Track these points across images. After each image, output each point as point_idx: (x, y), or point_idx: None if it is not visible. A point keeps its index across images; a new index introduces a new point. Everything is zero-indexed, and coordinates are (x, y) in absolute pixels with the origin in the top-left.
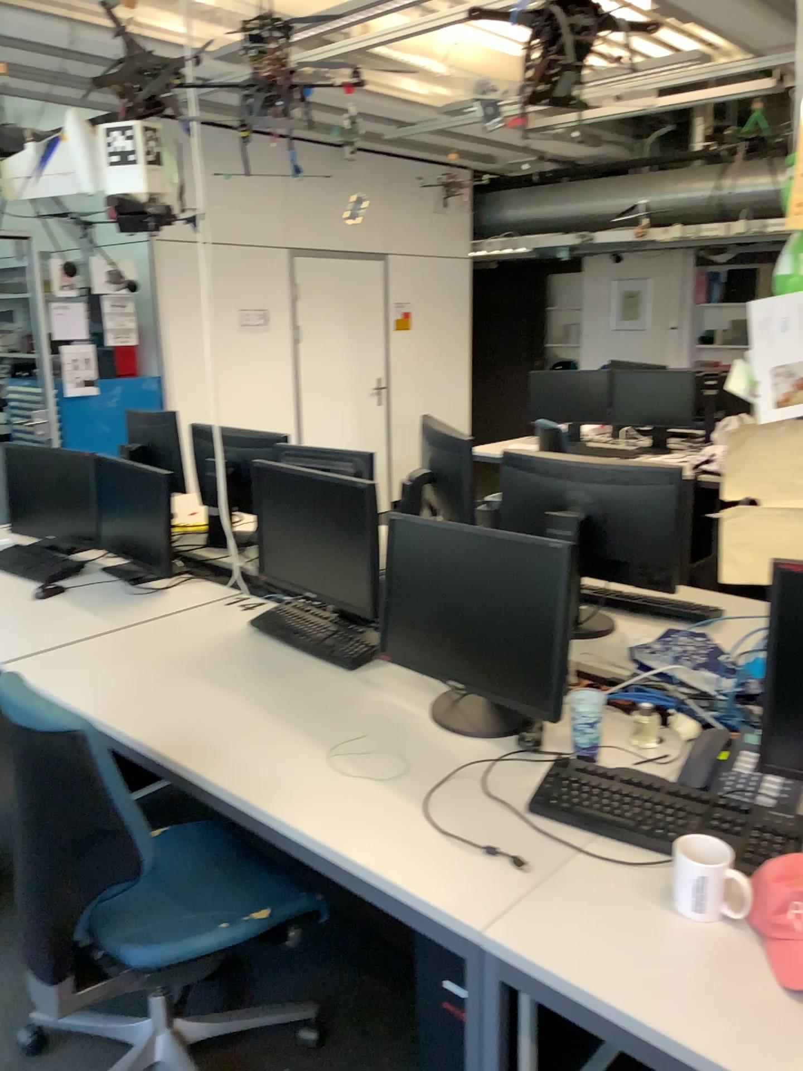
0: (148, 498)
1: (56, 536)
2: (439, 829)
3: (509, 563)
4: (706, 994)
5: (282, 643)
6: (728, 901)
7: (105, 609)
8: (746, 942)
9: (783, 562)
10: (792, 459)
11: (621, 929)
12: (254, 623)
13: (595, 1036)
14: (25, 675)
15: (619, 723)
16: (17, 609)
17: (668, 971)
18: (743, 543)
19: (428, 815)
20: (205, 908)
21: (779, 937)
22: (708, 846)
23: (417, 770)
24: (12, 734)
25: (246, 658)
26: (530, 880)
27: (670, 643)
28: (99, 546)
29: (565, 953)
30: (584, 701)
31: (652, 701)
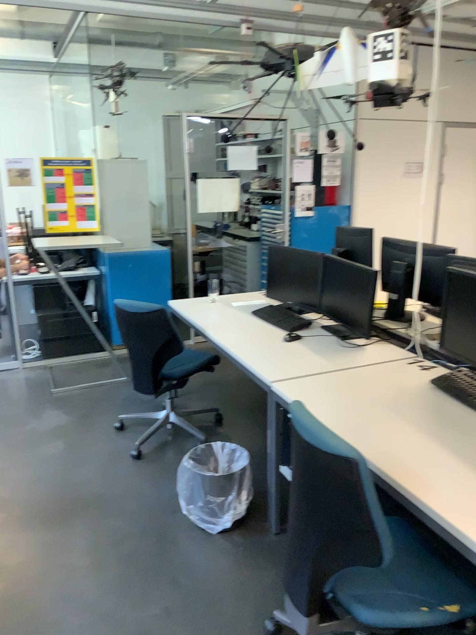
0: (359, 285)
1: (295, 302)
2: None
3: None
4: None
5: (459, 401)
6: None
7: (330, 355)
8: None
9: None
10: None
11: None
12: (434, 381)
13: None
14: (289, 395)
15: None
16: (277, 348)
17: None
18: None
19: None
20: (412, 593)
21: None
22: None
23: None
24: (305, 450)
25: (435, 408)
26: None
27: None
28: (322, 311)
29: None
30: None
31: None
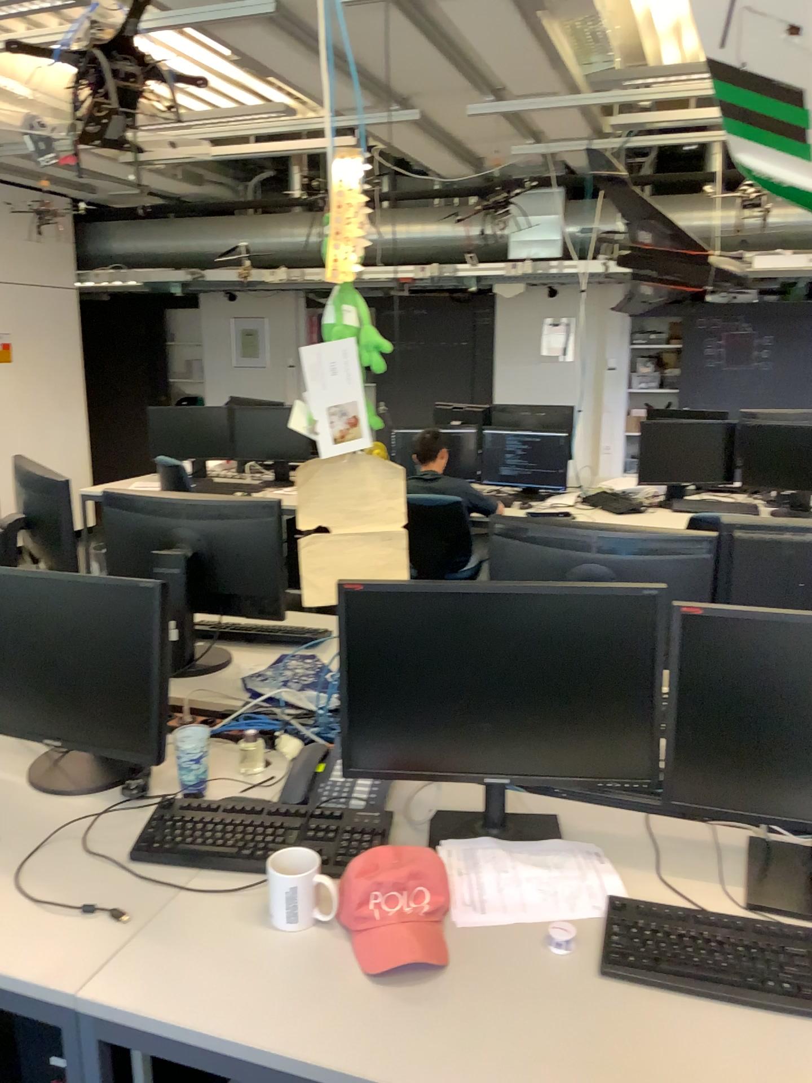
0: None
1: None
2: (30, 898)
3: (100, 608)
4: (296, 999)
5: None
6: (317, 906)
7: None
8: (334, 940)
9: (352, 583)
10: (352, 488)
11: (218, 957)
12: None
13: (193, 1070)
14: None
15: (226, 754)
16: None
17: (261, 986)
18: (319, 568)
19: (19, 885)
20: None
21: (360, 928)
22: (300, 857)
23: (9, 839)
24: None
25: None
26: (128, 930)
27: (280, 668)
28: None
29: (162, 994)
30: (195, 737)
31: (259, 727)
